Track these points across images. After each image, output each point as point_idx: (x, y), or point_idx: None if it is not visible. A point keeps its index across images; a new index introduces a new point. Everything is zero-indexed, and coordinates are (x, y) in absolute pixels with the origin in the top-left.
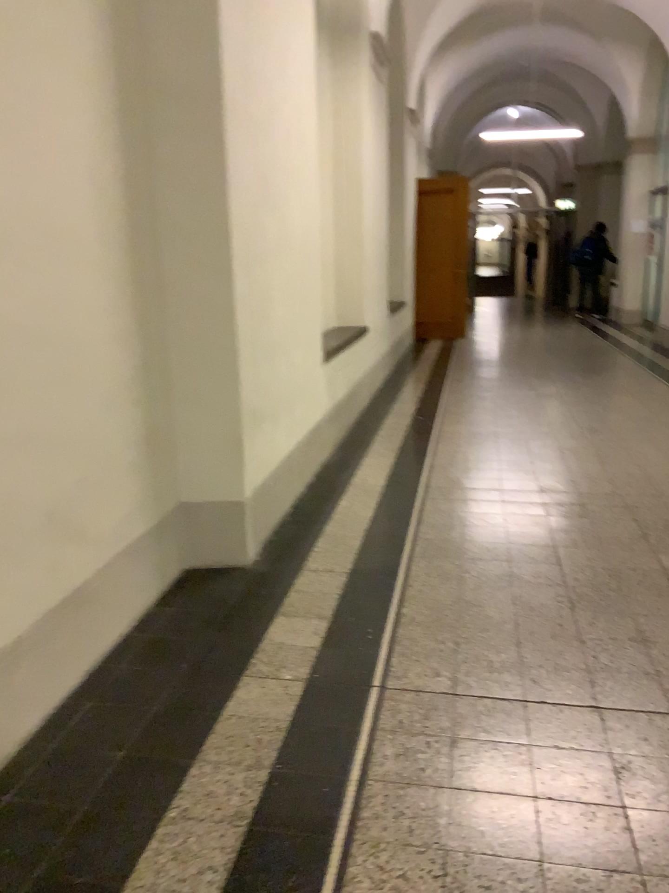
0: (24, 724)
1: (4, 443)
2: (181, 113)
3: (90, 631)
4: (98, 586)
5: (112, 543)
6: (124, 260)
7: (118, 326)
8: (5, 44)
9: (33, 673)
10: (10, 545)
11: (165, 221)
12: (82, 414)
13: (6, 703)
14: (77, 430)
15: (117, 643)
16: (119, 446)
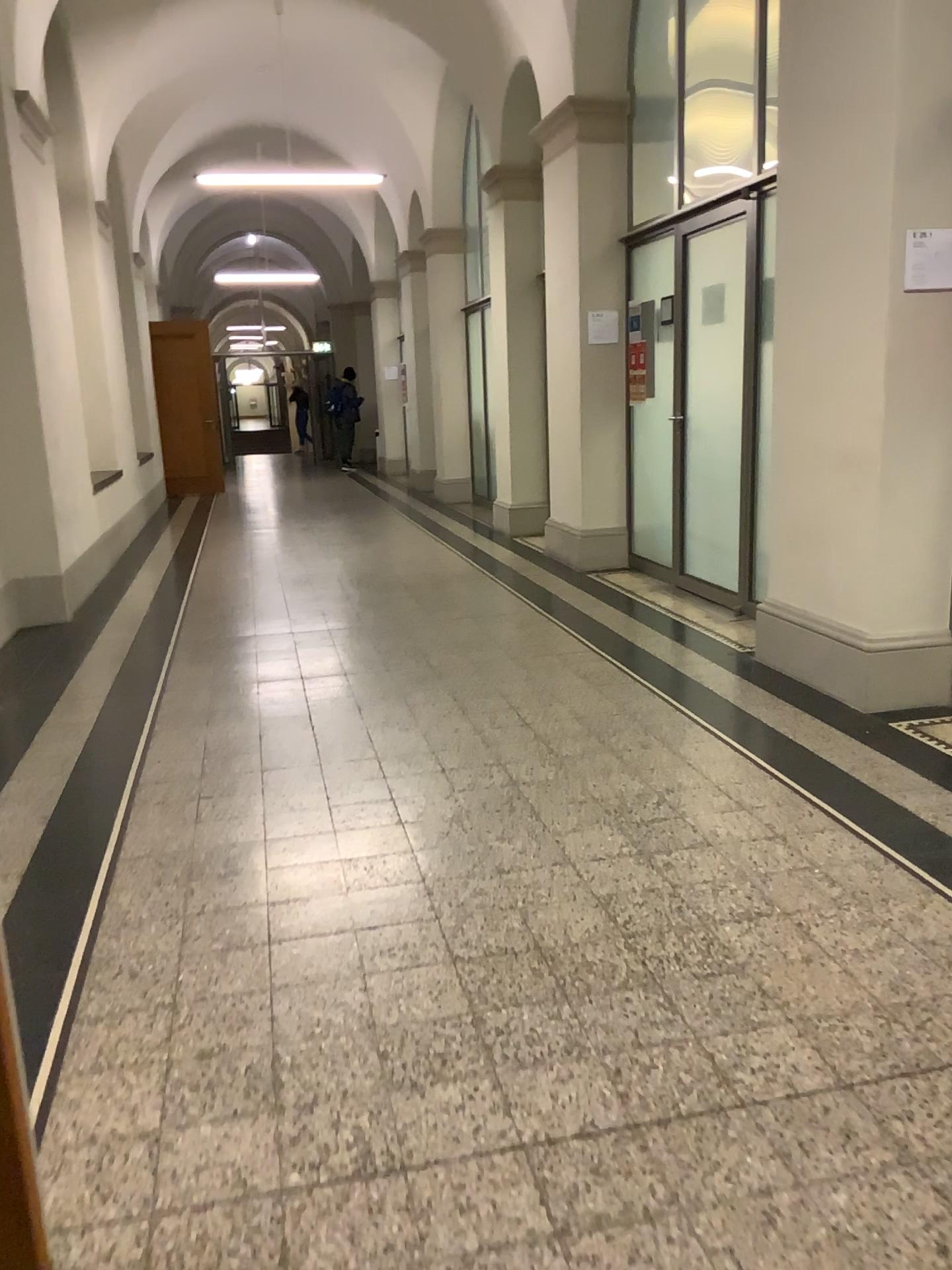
0: None
1: None
2: None
3: None
4: None
5: None
6: None
7: None
8: None
9: None
10: None
11: None
12: None
13: None
14: None
15: None
16: None
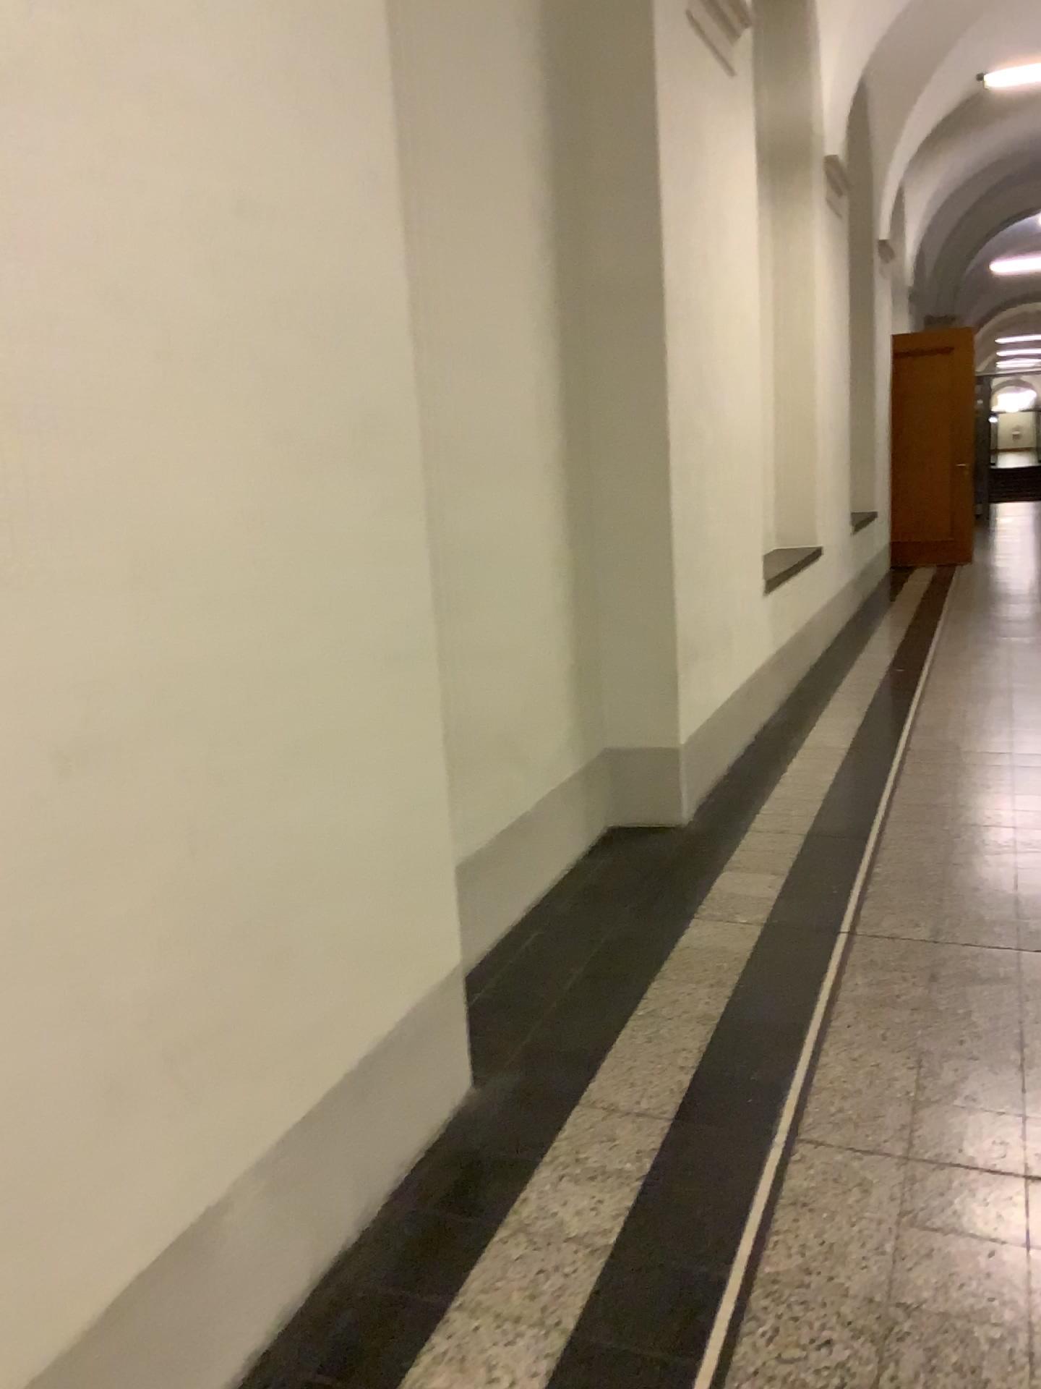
0: (483, 938)
1: (475, 658)
2: (616, 317)
3: (532, 863)
4: (538, 820)
5: (548, 779)
6: (561, 478)
7: (556, 548)
8: (479, 285)
9: (489, 890)
10: (477, 758)
11: (596, 433)
12: (528, 638)
13: (472, 911)
14: (524, 654)
15: (553, 886)
16: (555, 677)
